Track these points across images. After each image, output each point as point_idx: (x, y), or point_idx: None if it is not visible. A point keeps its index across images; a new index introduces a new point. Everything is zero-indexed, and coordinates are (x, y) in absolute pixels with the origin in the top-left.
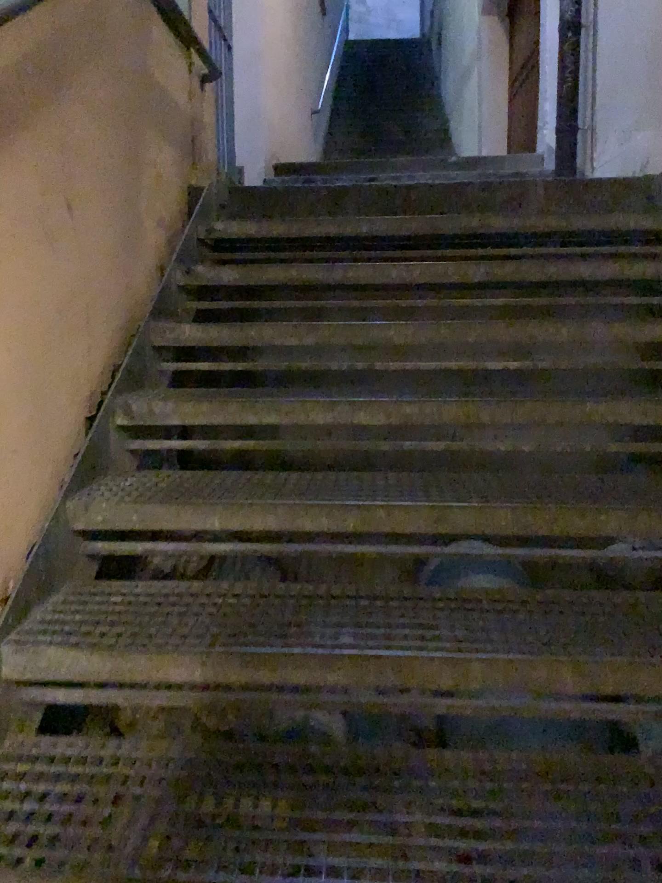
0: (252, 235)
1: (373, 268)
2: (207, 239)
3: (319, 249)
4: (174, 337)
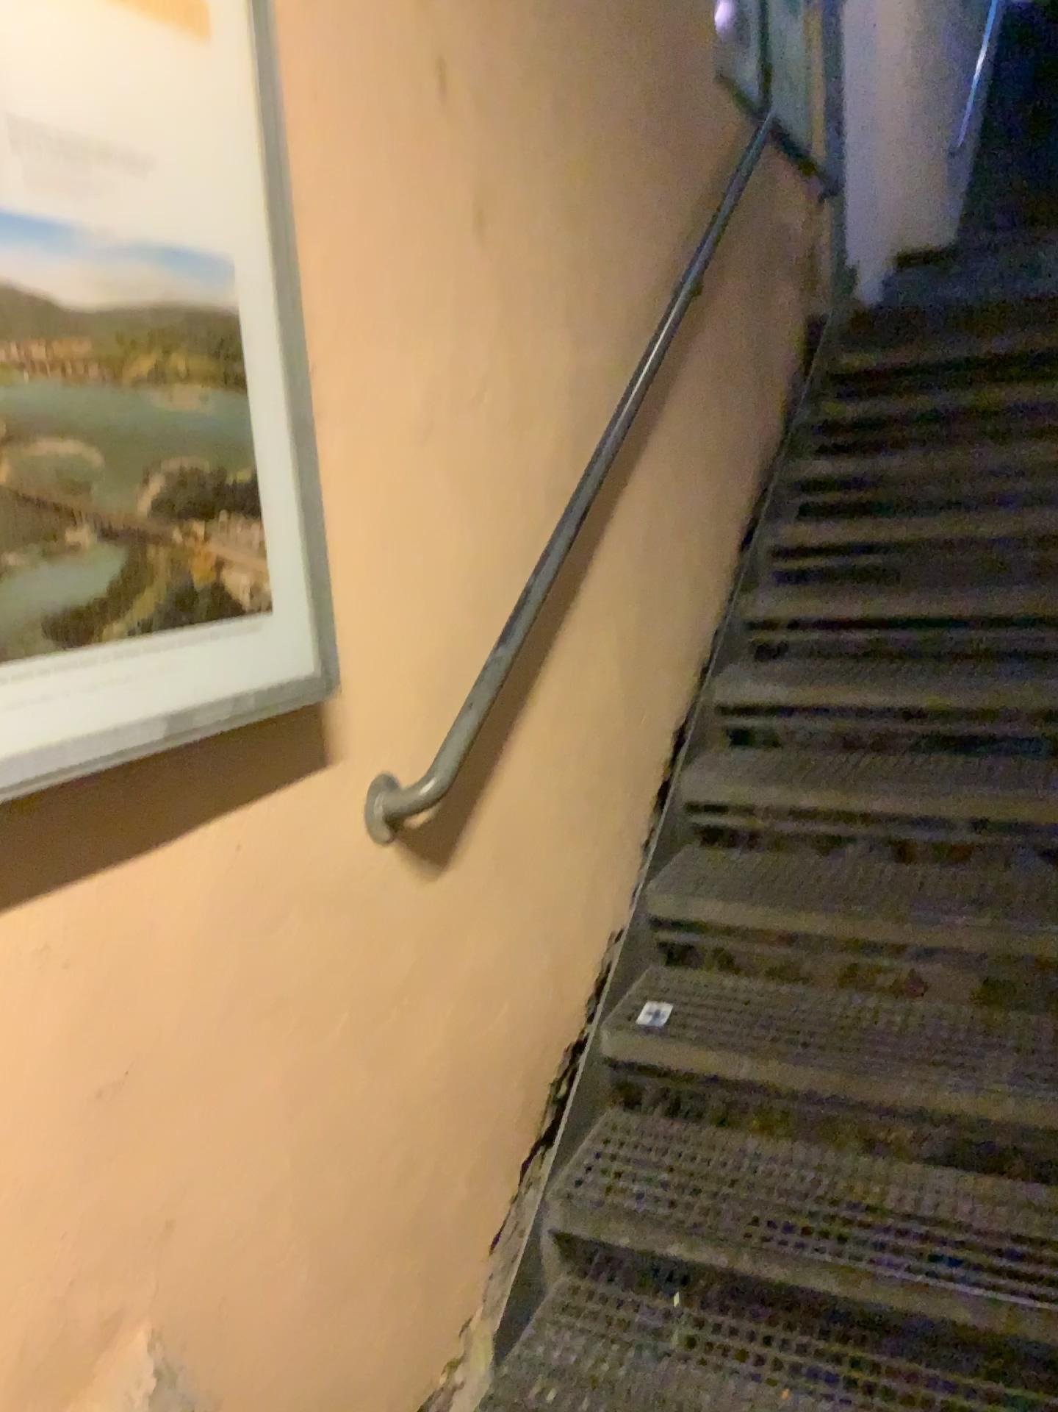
0: (875, 365)
1: (1005, 391)
2: (828, 374)
3: (947, 376)
4: (806, 472)
